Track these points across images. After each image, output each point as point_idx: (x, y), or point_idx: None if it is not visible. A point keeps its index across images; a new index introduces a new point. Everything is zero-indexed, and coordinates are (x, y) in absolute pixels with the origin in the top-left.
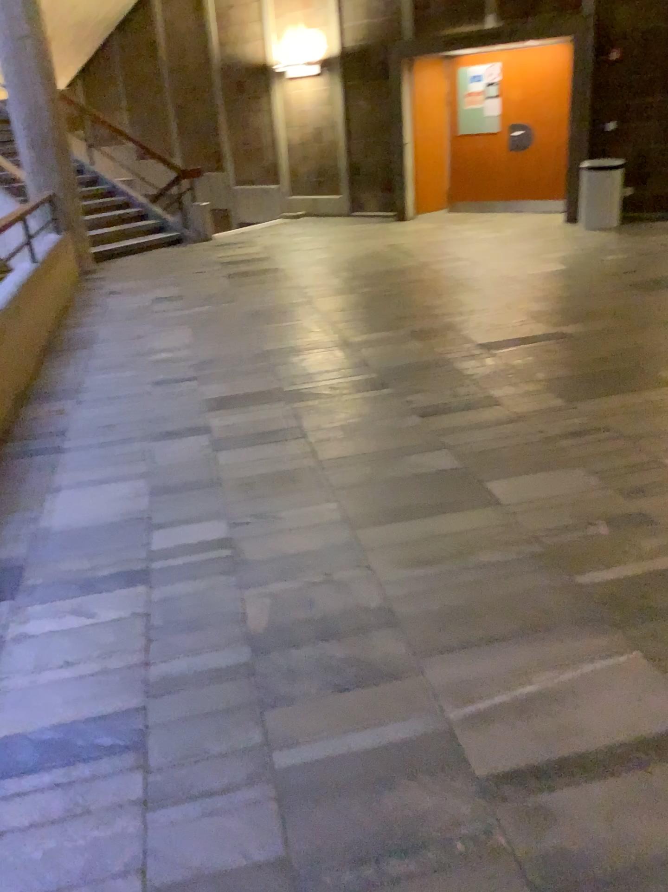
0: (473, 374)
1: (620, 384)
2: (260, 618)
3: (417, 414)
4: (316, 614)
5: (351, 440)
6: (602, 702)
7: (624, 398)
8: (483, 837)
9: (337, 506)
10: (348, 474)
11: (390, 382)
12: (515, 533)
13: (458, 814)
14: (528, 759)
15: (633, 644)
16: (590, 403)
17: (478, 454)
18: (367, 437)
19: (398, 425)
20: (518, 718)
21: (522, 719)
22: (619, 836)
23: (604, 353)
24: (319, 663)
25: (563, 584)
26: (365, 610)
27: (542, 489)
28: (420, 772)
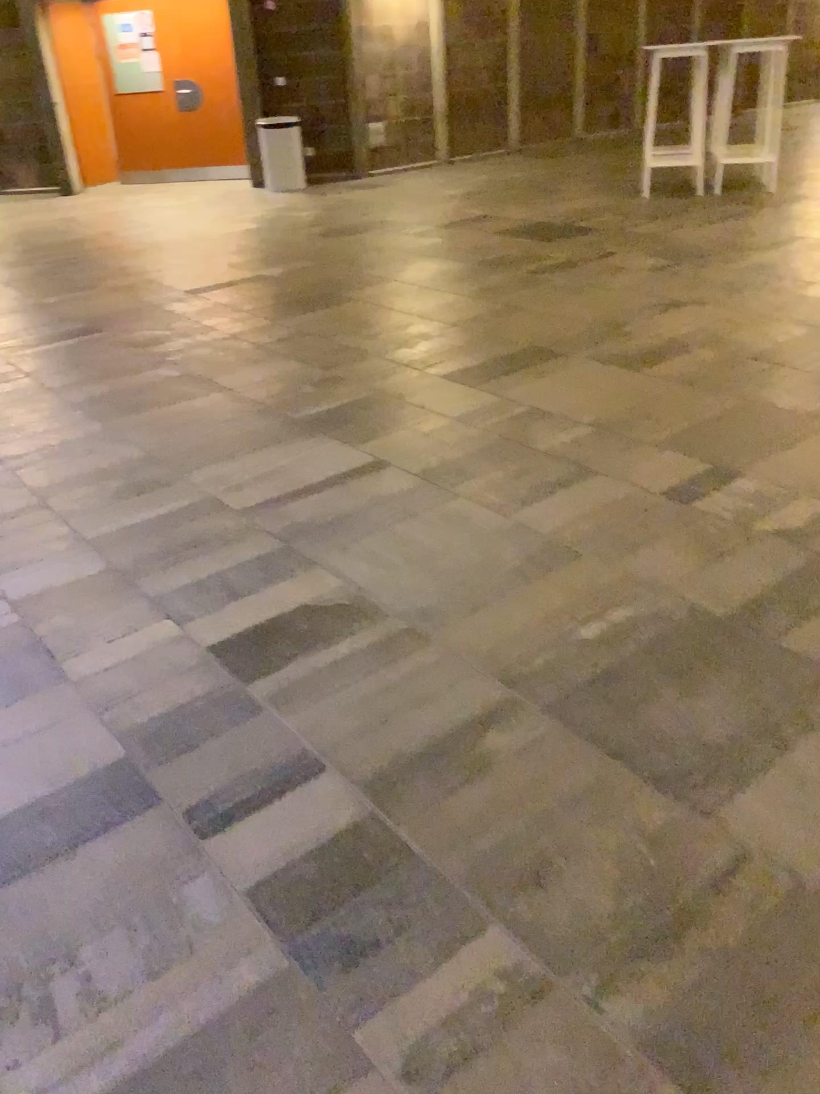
0: (184, 314)
1: (314, 304)
2: (40, 484)
3: (137, 347)
4: (88, 472)
5: (79, 373)
6: (311, 466)
7: (318, 312)
8: (242, 531)
9: (81, 414)
10: (84, 394)
11: (103, 329)
12: (239, 402)
13: (224, 528)
14: (266, 498)
15: (330, 438)
16: (290, 320)
17: (200, 365)
18: (93, 369)
19: (121, 357)
20: (257, 483)
21: (259, 484)
22: (325, 511)
23: (299, 285)
24: (101, 494)
25: (280, 422)
26: (129, 462)
27: (257, 376)
28: (195, 519)
